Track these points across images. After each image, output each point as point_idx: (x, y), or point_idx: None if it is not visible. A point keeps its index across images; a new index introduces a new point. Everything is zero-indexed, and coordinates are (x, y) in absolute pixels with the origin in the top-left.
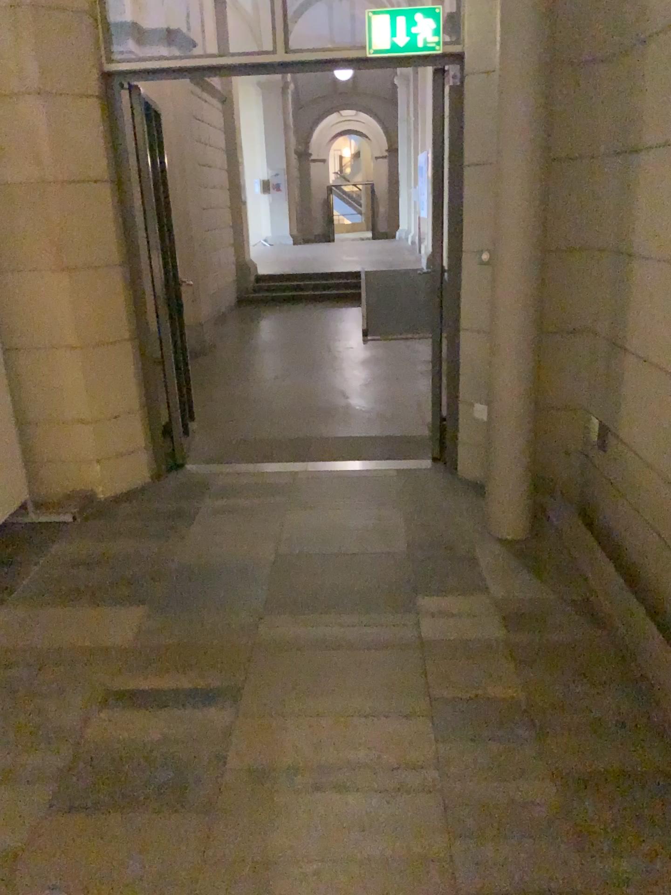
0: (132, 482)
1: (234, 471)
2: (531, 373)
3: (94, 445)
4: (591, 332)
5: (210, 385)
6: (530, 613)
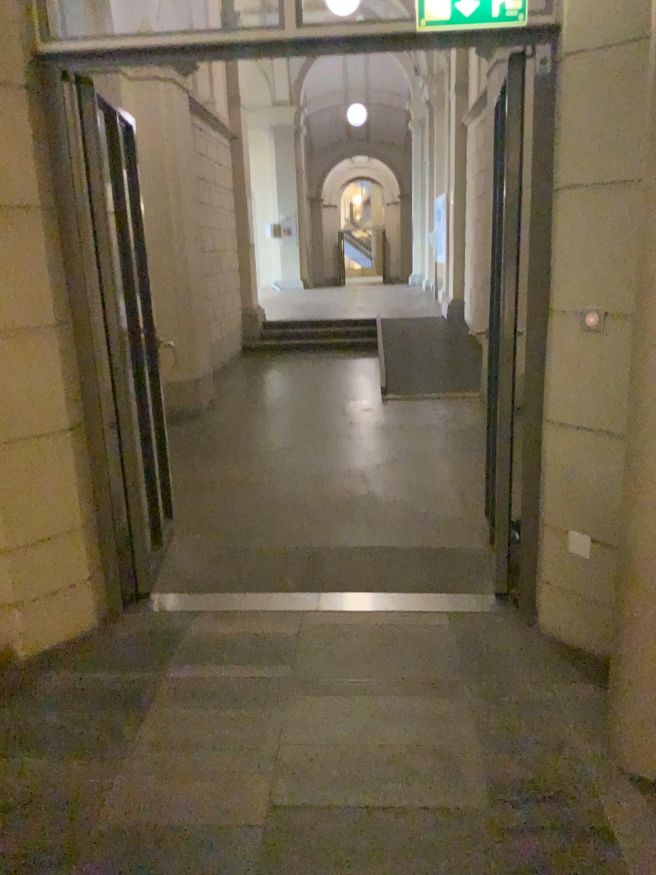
0: (71, 631)
1: (218, 609)
2: None
3: (13, 584)
4: None
5: (199, 464)
6: None
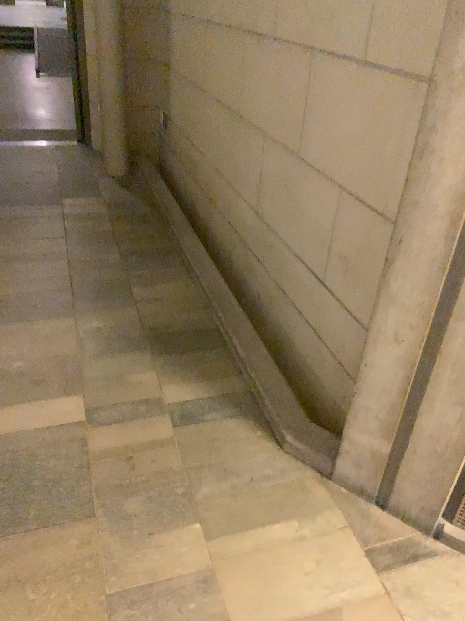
0: None
1: None
2: (120, 78)
3: None
4: (156, 60)
5: None
6: (120, 202)
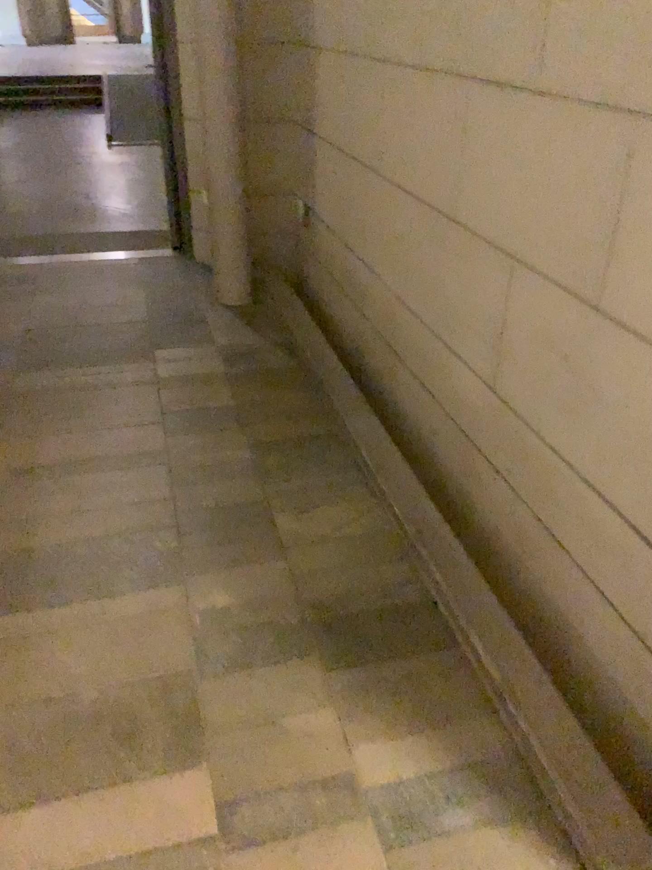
0: None
1: None
2: (237, 154)
3: None
4: (292, 121)
5: None
6: (243, 351)
